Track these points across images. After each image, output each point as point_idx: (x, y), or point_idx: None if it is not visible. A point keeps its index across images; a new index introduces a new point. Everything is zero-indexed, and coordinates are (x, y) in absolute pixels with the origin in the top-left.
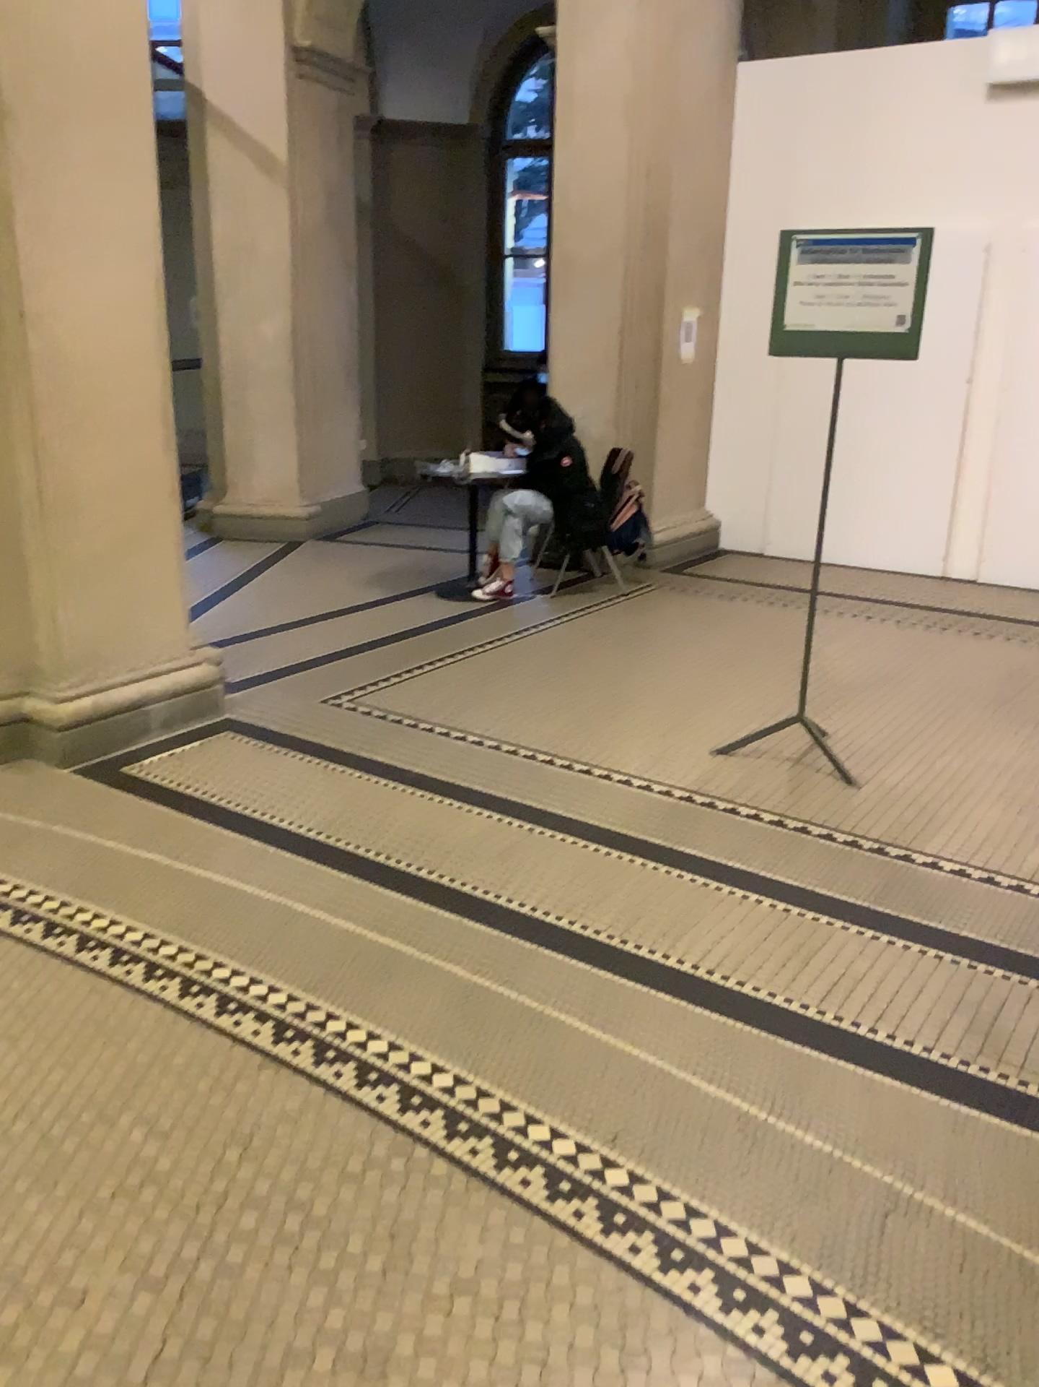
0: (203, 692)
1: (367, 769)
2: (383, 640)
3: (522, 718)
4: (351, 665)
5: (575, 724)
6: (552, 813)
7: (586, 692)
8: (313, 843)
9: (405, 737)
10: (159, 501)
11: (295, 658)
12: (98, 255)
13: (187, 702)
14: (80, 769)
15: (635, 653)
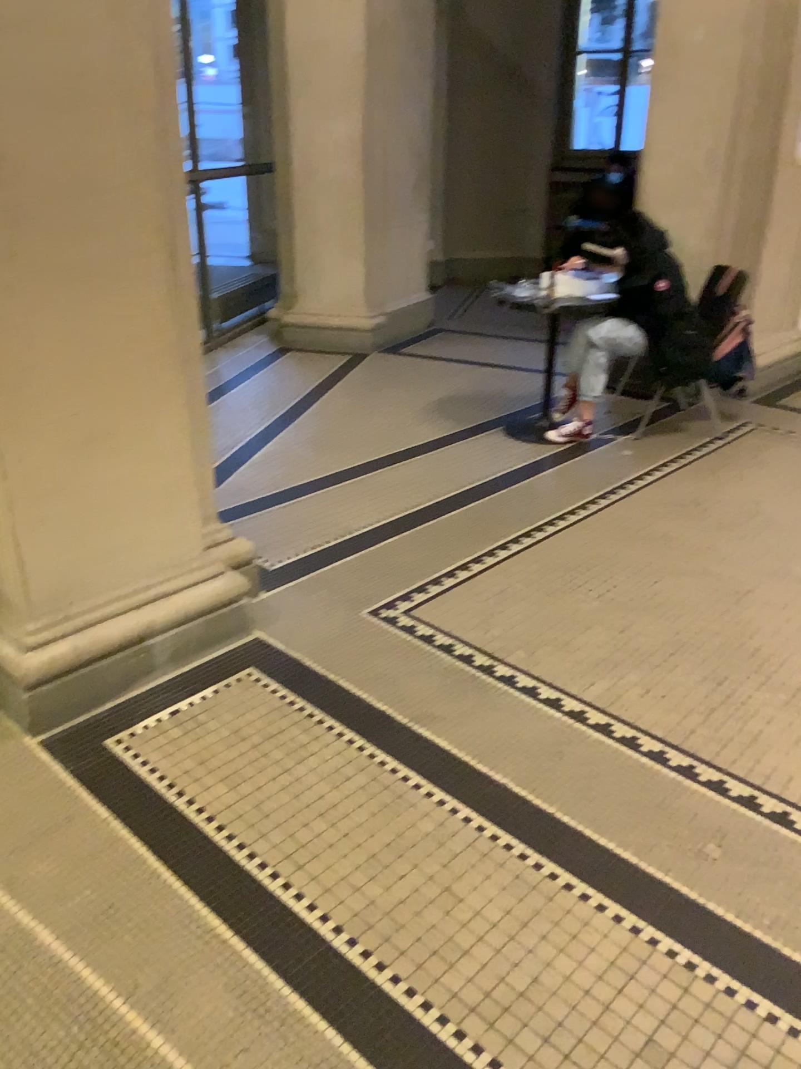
0: (225, 607)
1: (428, 772)
2: (450, 509)
3: (633, 665)
4: (412, 549)
5: (708, 683)
6: (716, 915)
7: (709, 615)
8: (344, 966)
9: (480, 700)
10: (165, 372)
11: (346, 534)
12: (58, 9)
13: (204, 624)
14: (48, 743)
15: (757, 544)
